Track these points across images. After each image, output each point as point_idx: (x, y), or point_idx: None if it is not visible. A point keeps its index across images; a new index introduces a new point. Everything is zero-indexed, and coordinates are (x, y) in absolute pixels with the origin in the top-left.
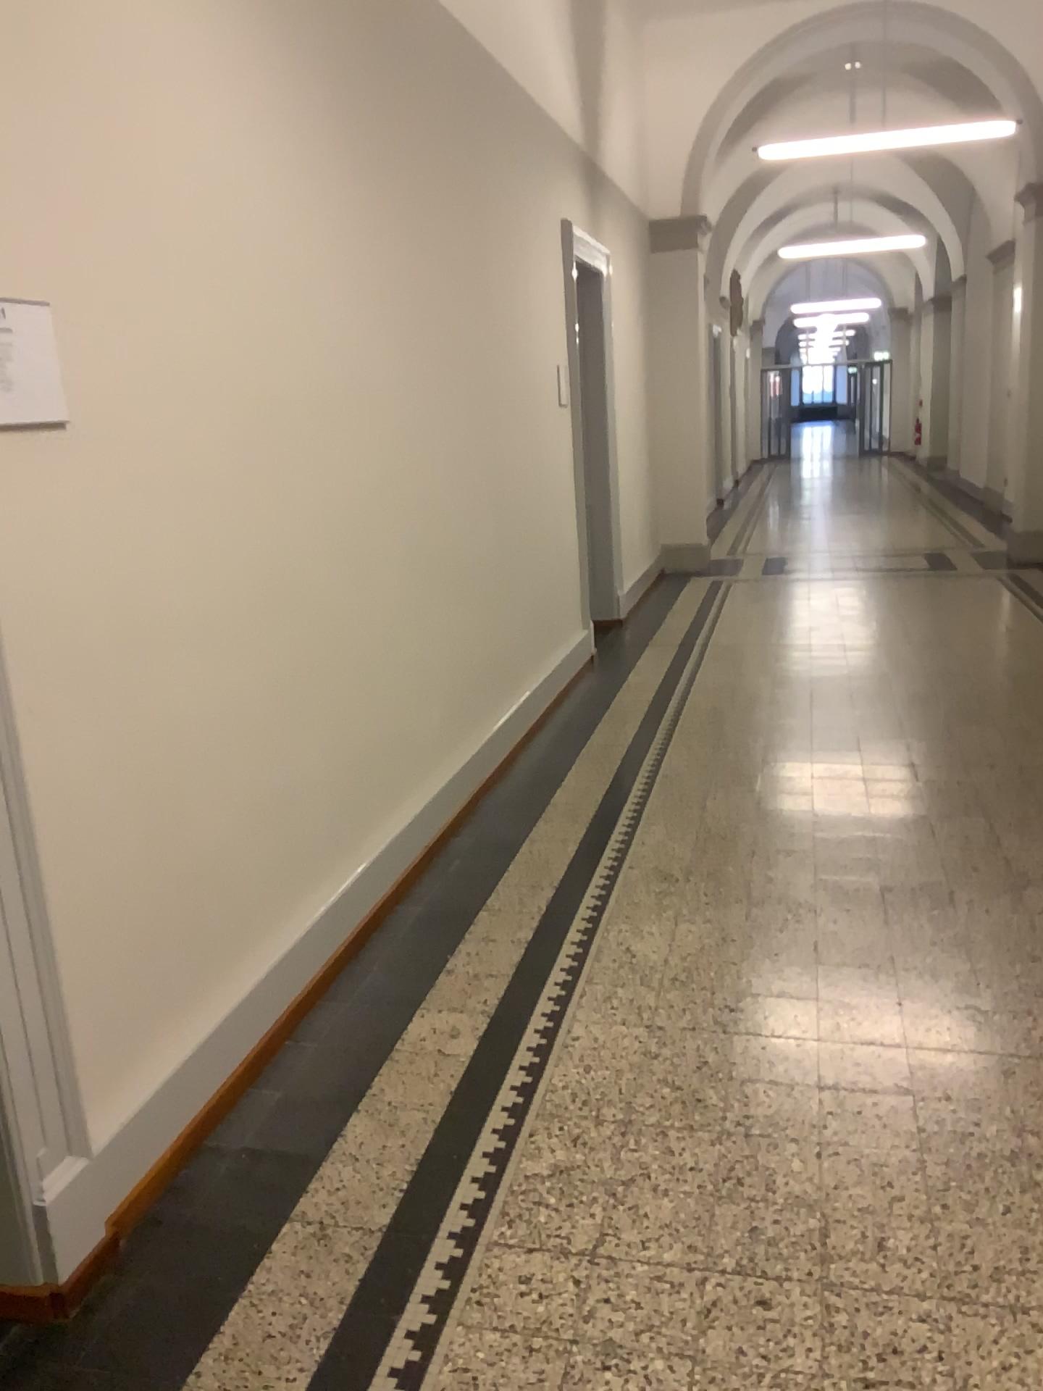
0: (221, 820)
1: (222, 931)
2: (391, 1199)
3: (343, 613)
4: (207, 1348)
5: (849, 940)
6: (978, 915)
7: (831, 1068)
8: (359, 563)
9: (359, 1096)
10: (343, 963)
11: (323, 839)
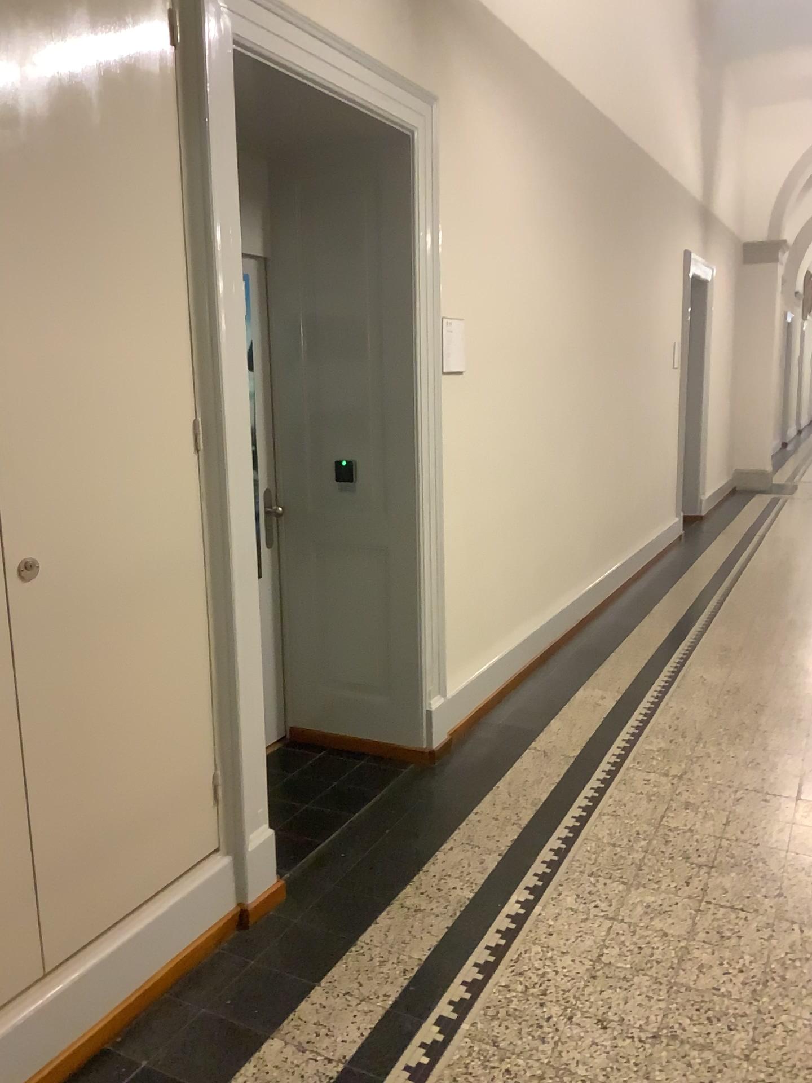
0: (497, 569)
1: (491, 626)
2: (578, 747)
3: (553, 478)
4: (502, 778)
5: None
6: None
7: None
8: (562, 452)
9: (556, 714)
10: (538, 665)
11: (534, 597)
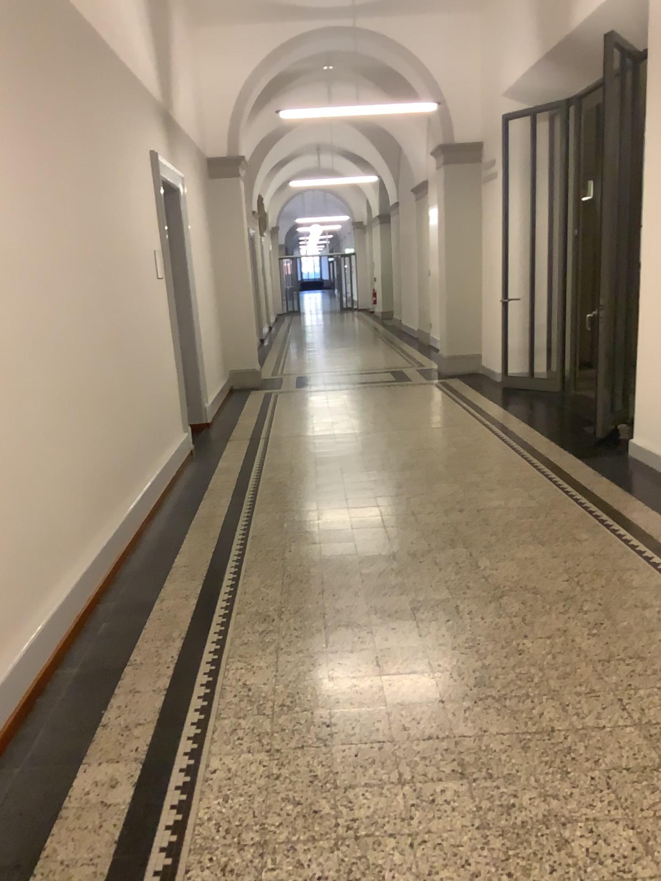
0: None
1: None
2: None
3: None
4: None
5: (401, 656)
6: (480, 624)
7: (408, 767)
8: (10, 403)
9: (34, 864)
10: (13, 731)
11: None
